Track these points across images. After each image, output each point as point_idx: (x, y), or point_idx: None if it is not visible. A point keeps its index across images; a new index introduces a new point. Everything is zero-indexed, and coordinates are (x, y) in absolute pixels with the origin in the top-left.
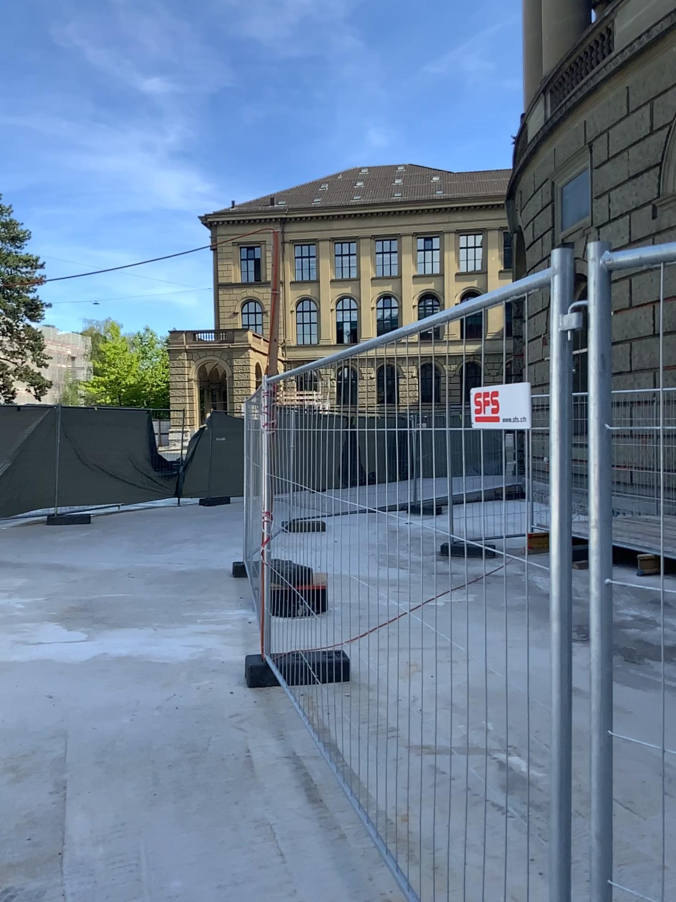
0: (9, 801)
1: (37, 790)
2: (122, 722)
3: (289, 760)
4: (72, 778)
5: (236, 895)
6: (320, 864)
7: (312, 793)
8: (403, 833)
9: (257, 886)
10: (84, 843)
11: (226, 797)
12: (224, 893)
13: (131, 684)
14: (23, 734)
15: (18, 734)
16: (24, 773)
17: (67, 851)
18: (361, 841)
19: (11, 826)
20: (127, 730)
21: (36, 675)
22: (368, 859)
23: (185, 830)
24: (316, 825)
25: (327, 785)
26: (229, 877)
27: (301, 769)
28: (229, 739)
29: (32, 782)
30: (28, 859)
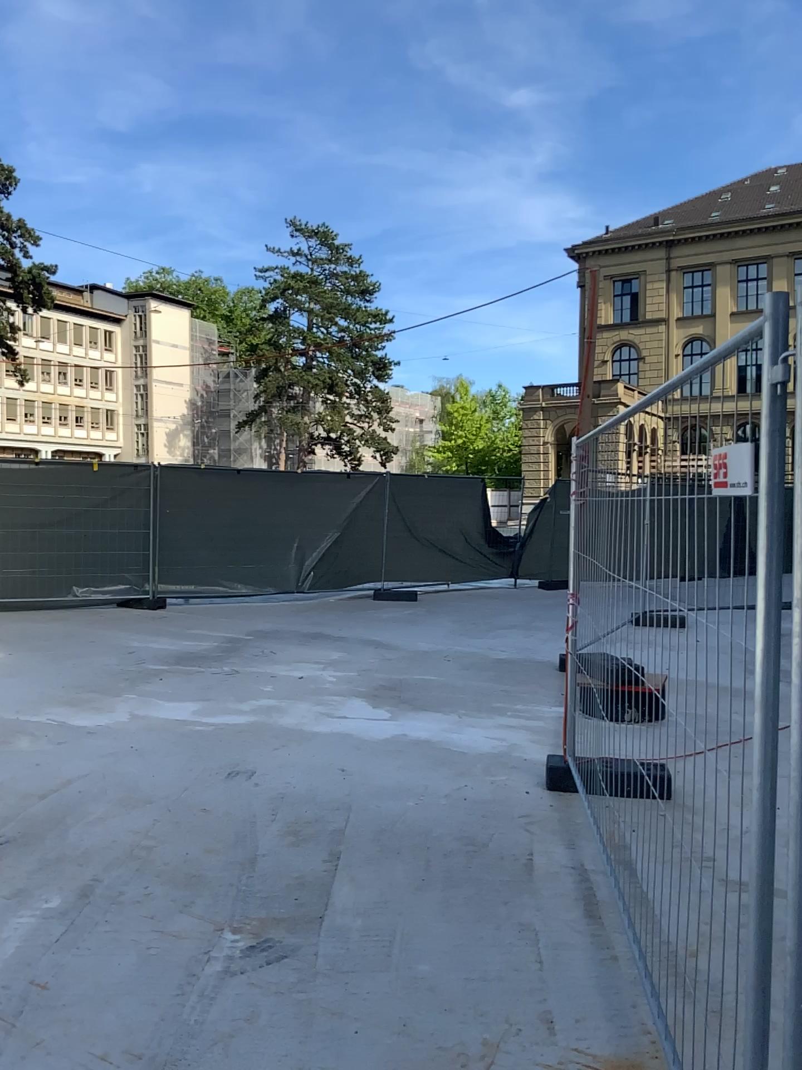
0: (282, 861)
1: (309, 856)
2: (403, 806)
3: (571, 871)
4: (344, 850)
5: (480, 990)
6: (577, 980)
7: (587, 908)
8: (681, 968)
9: (504, 987)
10: (343, 912)
11: (493, 896)
12: (468, 986)
13: (420, 769)
14: (306, 803)
15: (302, 802)
16: (301, 839)
17: (325, 916)
18: (630, 967)
19: (280, 884)
20: (406, 814)
21: (330, 749)
22: (635, 986)
23: (443, 920)
24: (583, 941)
25: (607, 904)
26: (477, 973)
27: (581, 882)
28: (510, 838)
29: (306, 848)
30: (288, 916)
